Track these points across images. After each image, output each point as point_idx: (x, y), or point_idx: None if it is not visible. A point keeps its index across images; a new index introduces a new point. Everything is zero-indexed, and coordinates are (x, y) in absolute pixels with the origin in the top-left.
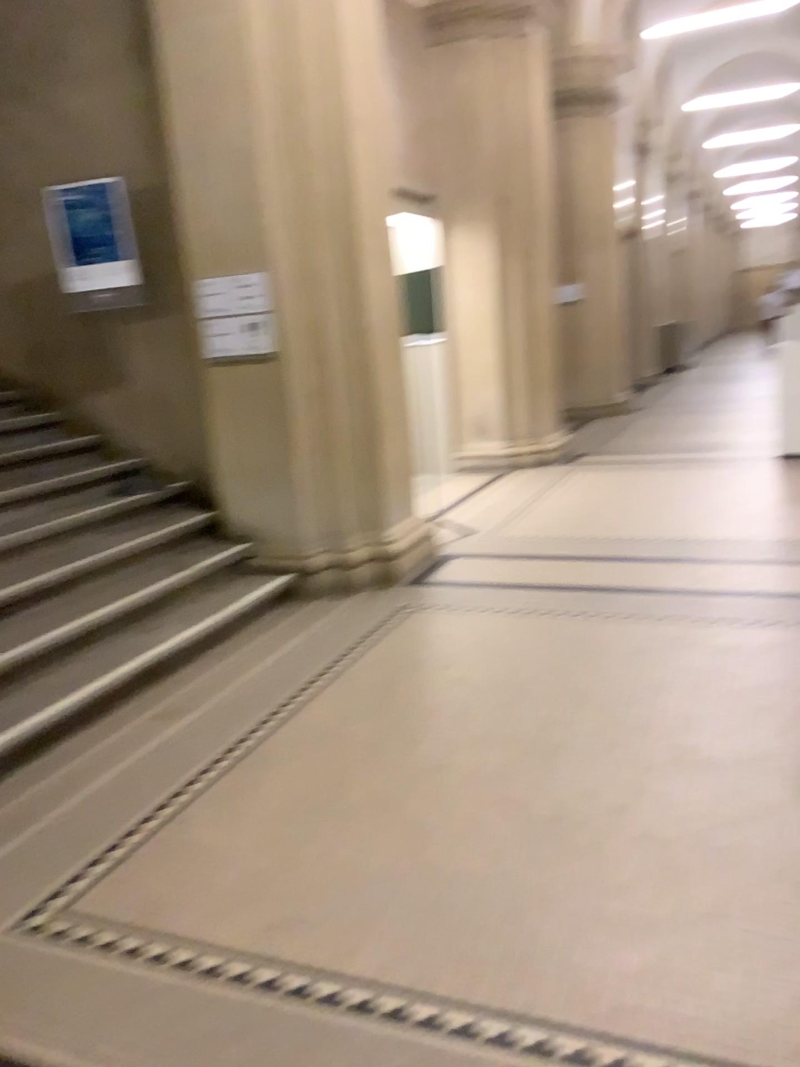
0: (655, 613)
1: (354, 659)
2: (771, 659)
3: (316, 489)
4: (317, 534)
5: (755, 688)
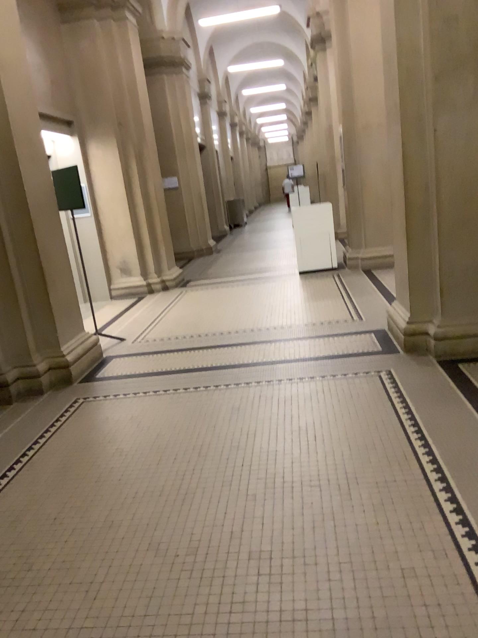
0: (242, 381)
1: (40, 446)
2: (314, 401)
3: (3, 325)
4: (7, 357)
5: (308, 423)
